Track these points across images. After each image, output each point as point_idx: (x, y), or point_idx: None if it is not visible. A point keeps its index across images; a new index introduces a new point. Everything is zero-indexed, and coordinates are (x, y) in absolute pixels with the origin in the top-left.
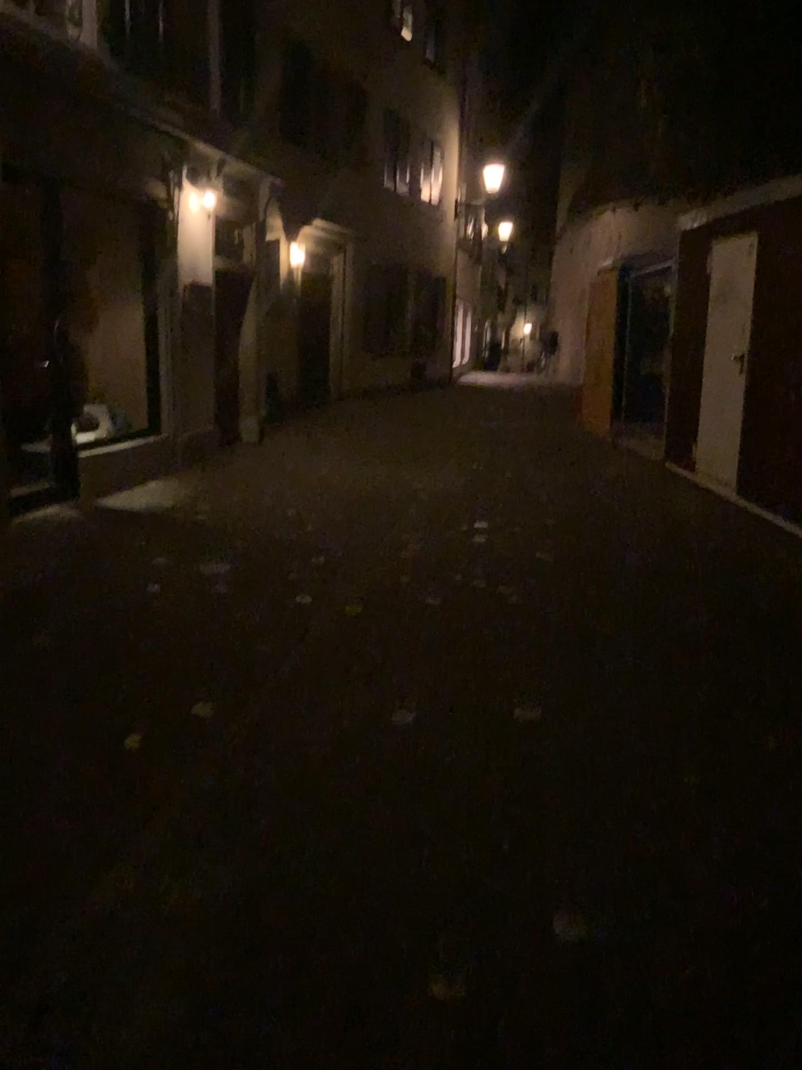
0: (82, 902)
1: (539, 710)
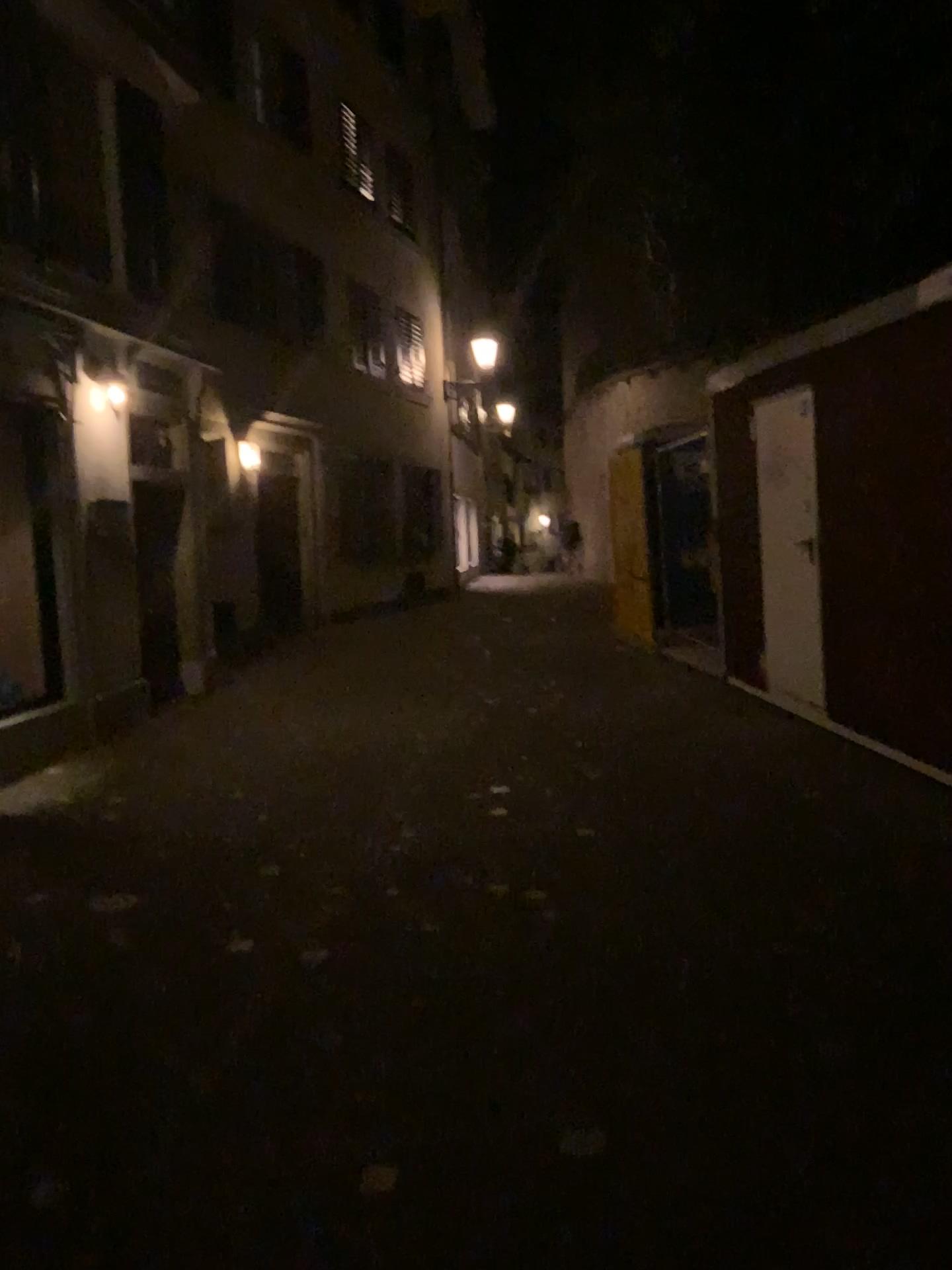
0: None
1: (604, 1143)
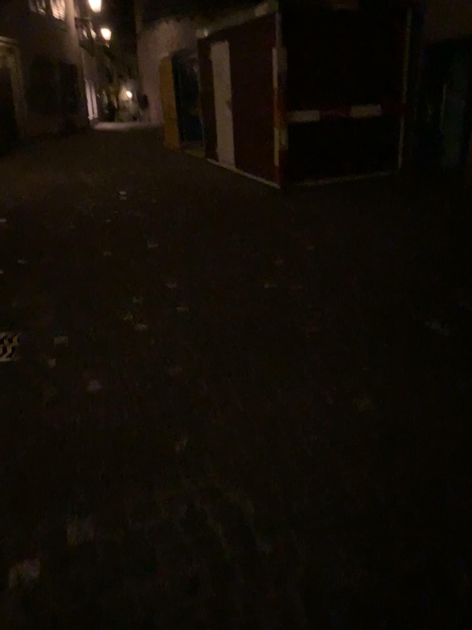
0: (12, 302)
1: (156, 241)
